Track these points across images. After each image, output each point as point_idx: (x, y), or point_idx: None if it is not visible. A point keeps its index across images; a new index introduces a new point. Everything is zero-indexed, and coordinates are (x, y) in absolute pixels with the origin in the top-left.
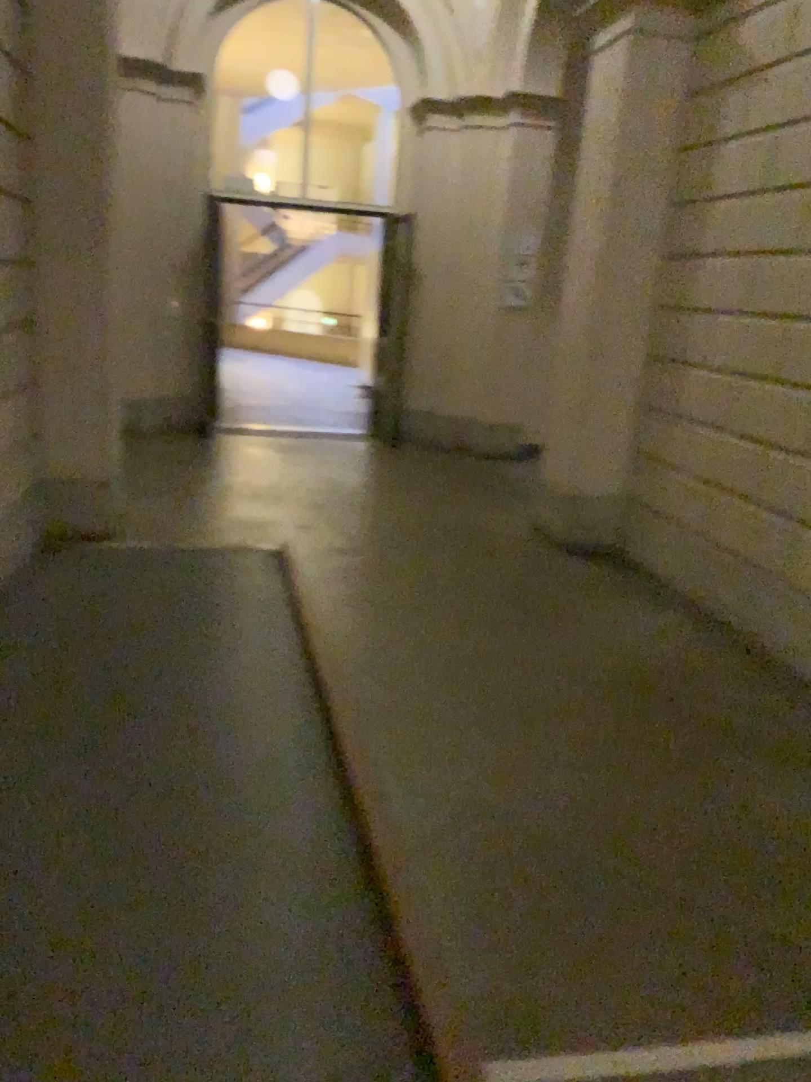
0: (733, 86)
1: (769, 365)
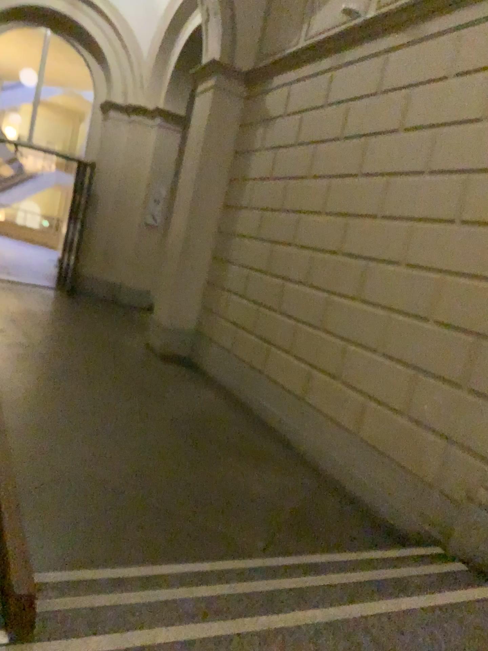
0: (261, 125)
1: (264, 264)
